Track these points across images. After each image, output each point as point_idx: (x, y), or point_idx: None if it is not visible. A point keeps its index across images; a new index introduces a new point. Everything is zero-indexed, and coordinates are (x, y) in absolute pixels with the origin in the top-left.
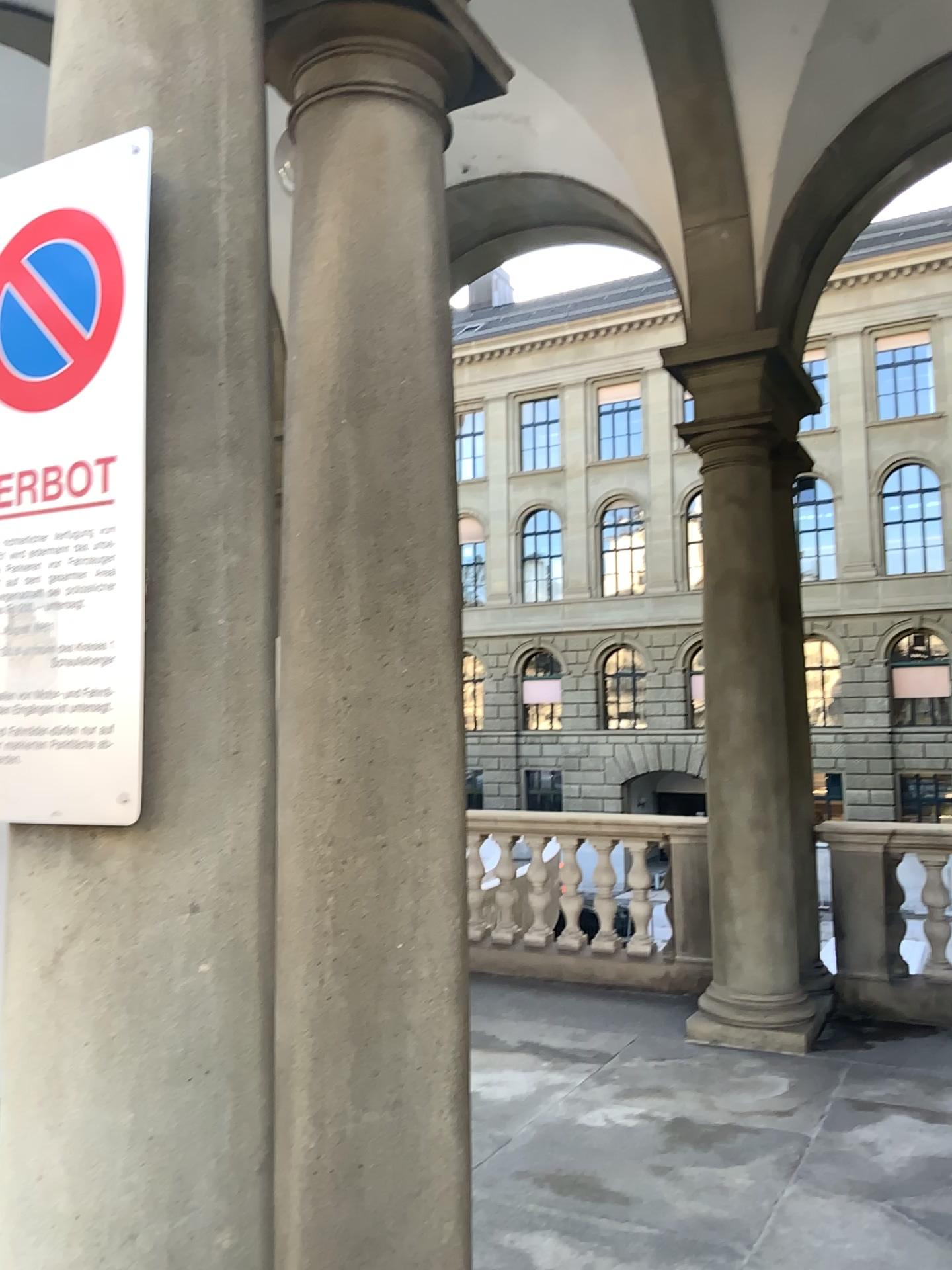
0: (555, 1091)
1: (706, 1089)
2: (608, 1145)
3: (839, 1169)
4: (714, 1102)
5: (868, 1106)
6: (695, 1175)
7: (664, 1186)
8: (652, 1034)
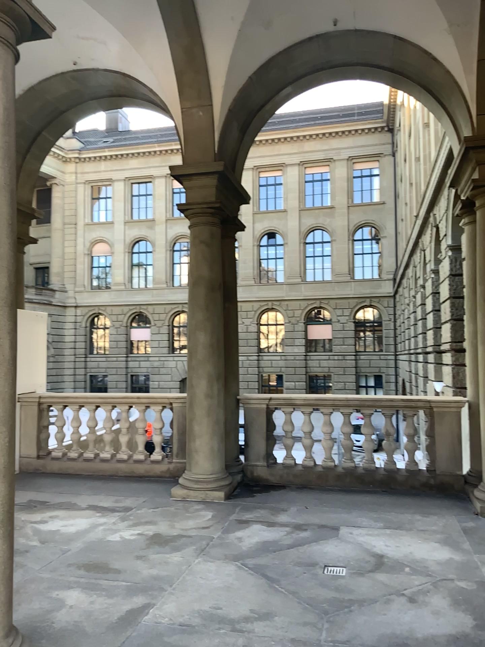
0: (99, 526)
1: (172, 520)
2: (118, 548)
3: (222, 550)
4: (174, 525)
5: (244, 522)
6: (155, 558)
7: (139, 564)
8: (154, 497)
